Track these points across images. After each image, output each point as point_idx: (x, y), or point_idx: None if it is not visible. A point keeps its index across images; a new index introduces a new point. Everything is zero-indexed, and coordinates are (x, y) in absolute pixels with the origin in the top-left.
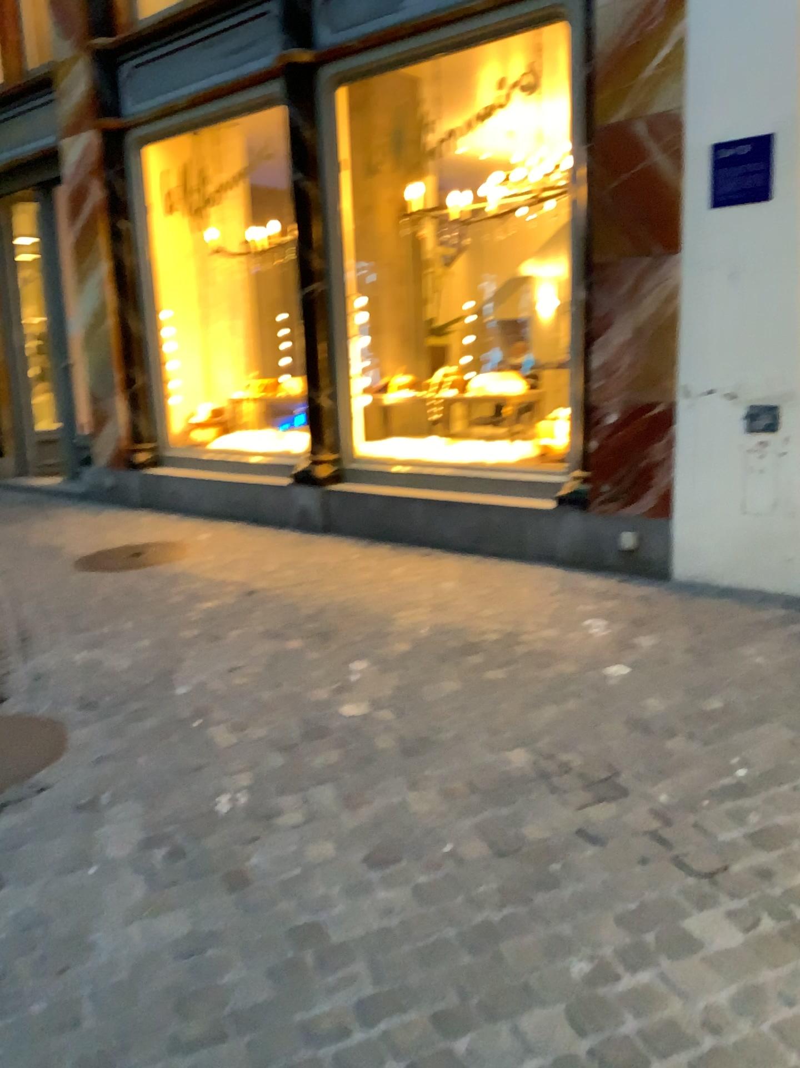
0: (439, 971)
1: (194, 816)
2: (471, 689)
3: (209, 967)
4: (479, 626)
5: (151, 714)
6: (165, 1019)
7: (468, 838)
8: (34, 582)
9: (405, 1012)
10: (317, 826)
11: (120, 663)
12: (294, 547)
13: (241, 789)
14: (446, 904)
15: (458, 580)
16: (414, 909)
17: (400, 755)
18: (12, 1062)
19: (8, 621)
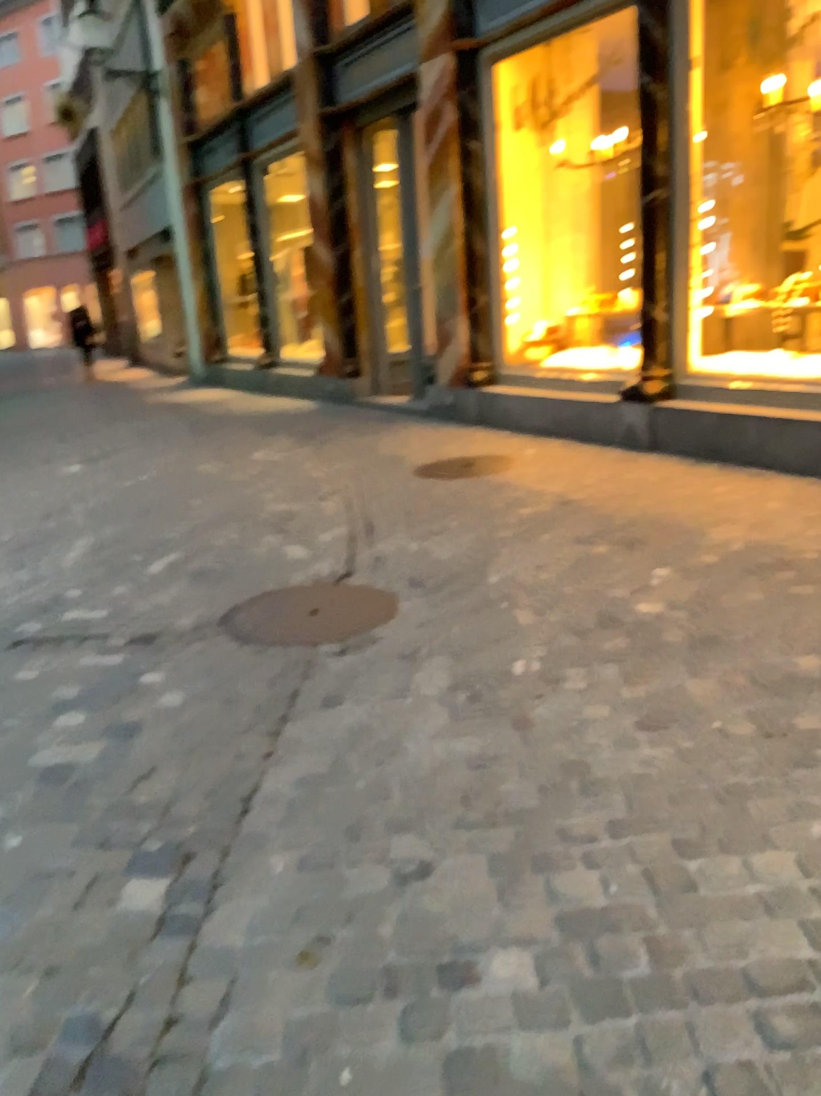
0: (688, 810)
1: (494, 672)
2: (771, 597)
3: (493, 777)
4: (794, 542)
5: (467, 593)
6: (455, 805)
7: (739, 718)
8: (378, 482)
9: (652, 832)
10: (599, 691)
11: (445, 551)
12: (616, 462)
13: (536, 657)
14: (706, 764)
15: (781, 499)
16: (675, 763)
17: (687, 646)
18: (342, 812)
19: (356, 512)
